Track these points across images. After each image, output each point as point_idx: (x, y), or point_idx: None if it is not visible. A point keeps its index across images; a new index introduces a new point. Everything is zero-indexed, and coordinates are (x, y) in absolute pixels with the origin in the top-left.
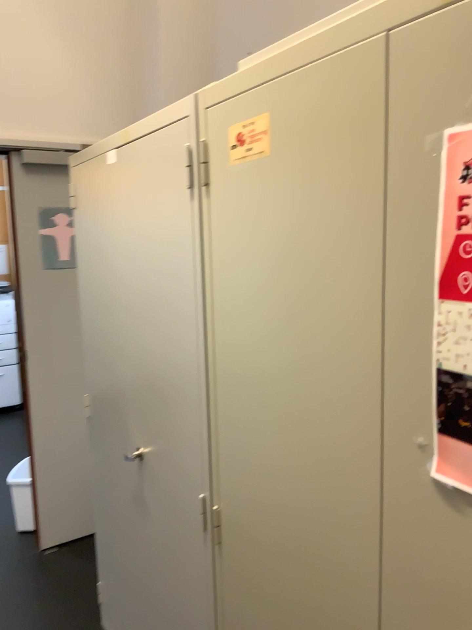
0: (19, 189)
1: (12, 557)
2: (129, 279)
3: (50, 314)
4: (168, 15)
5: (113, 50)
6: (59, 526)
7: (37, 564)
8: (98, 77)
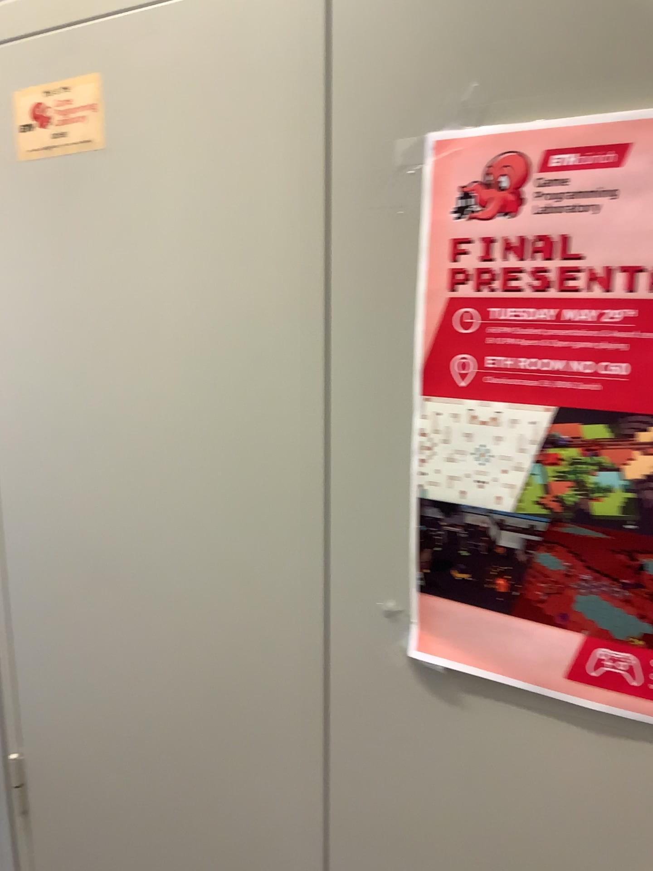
0: None
1: None
2: None
3: None
4: None
5: None
6: None
7: None
8: None
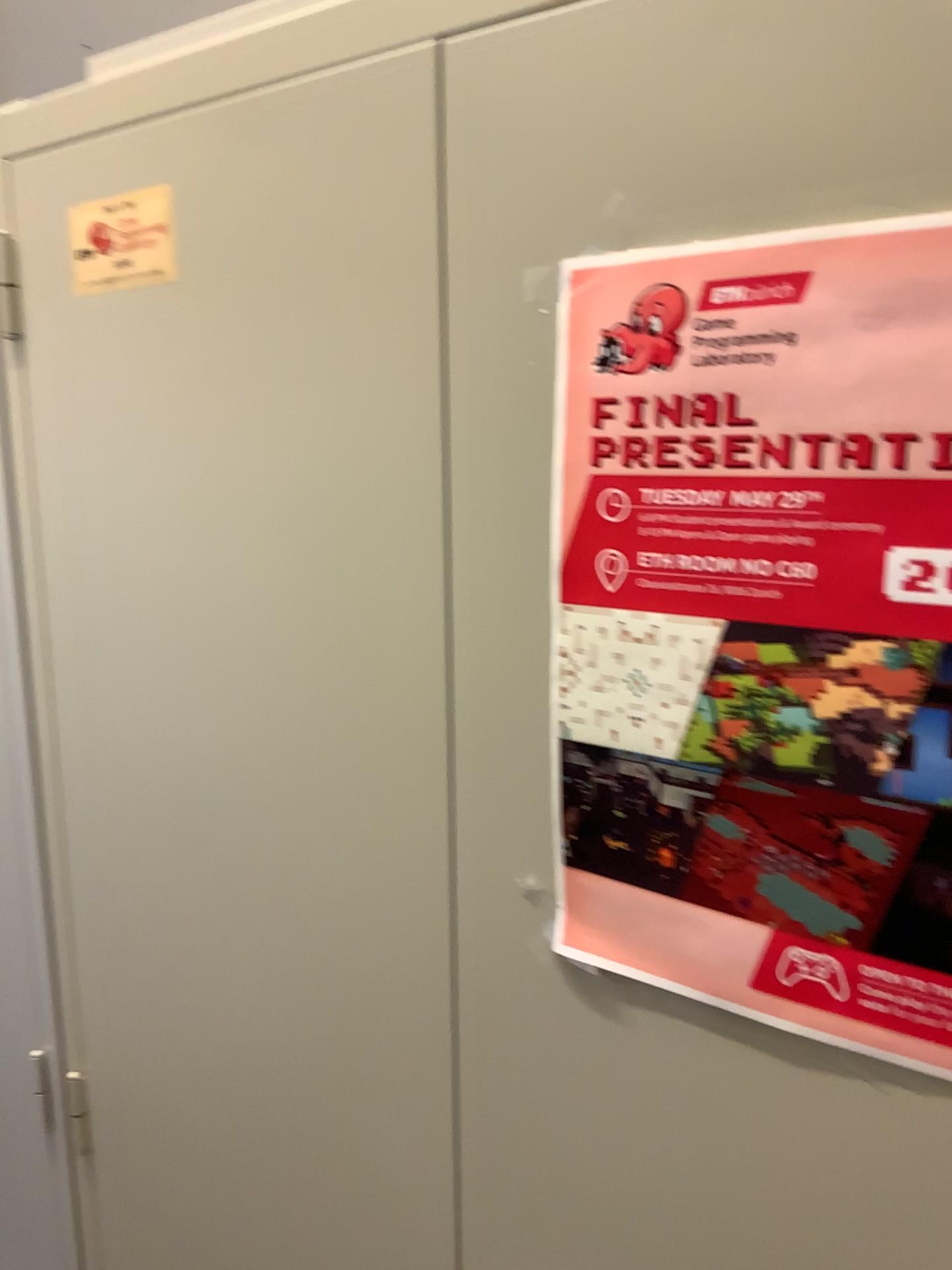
0: None
1: None
2: None
3: None
4: None
5: None
6: None
7: None
8: None
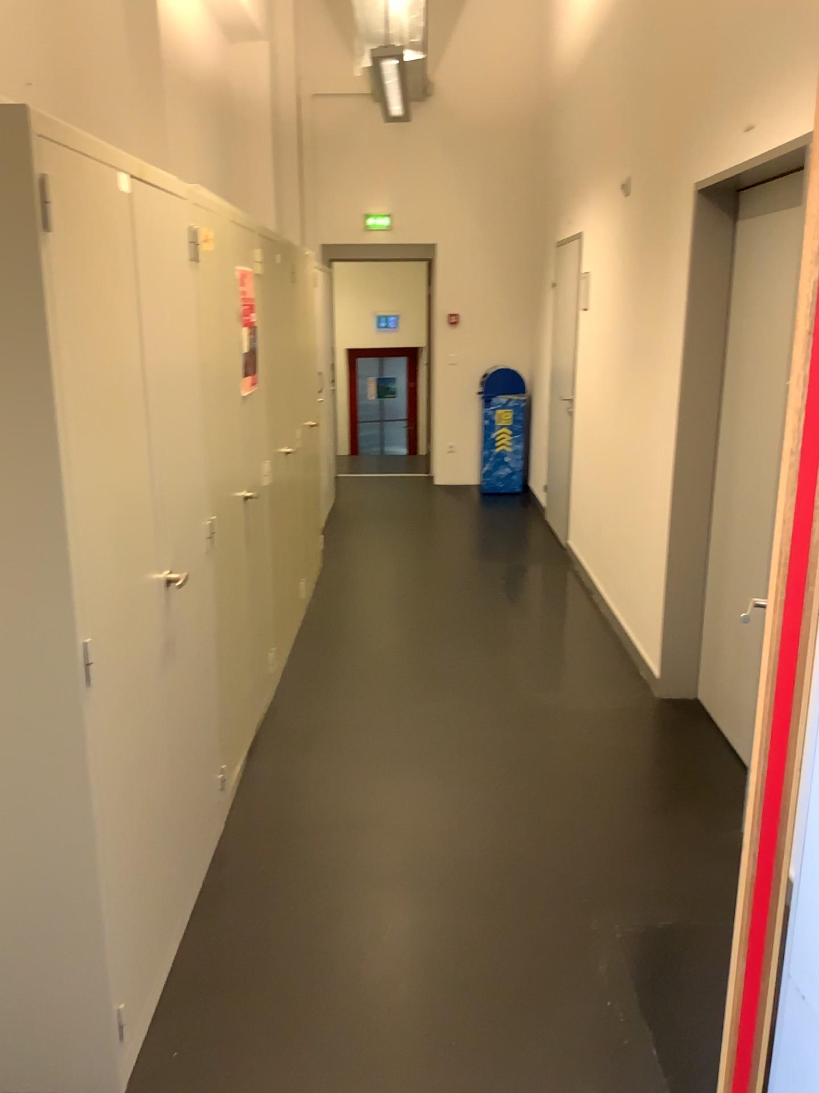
0: None
1: None
2: (150, 357)
3: None
4: None
5: None
6: None
7: None
8: None
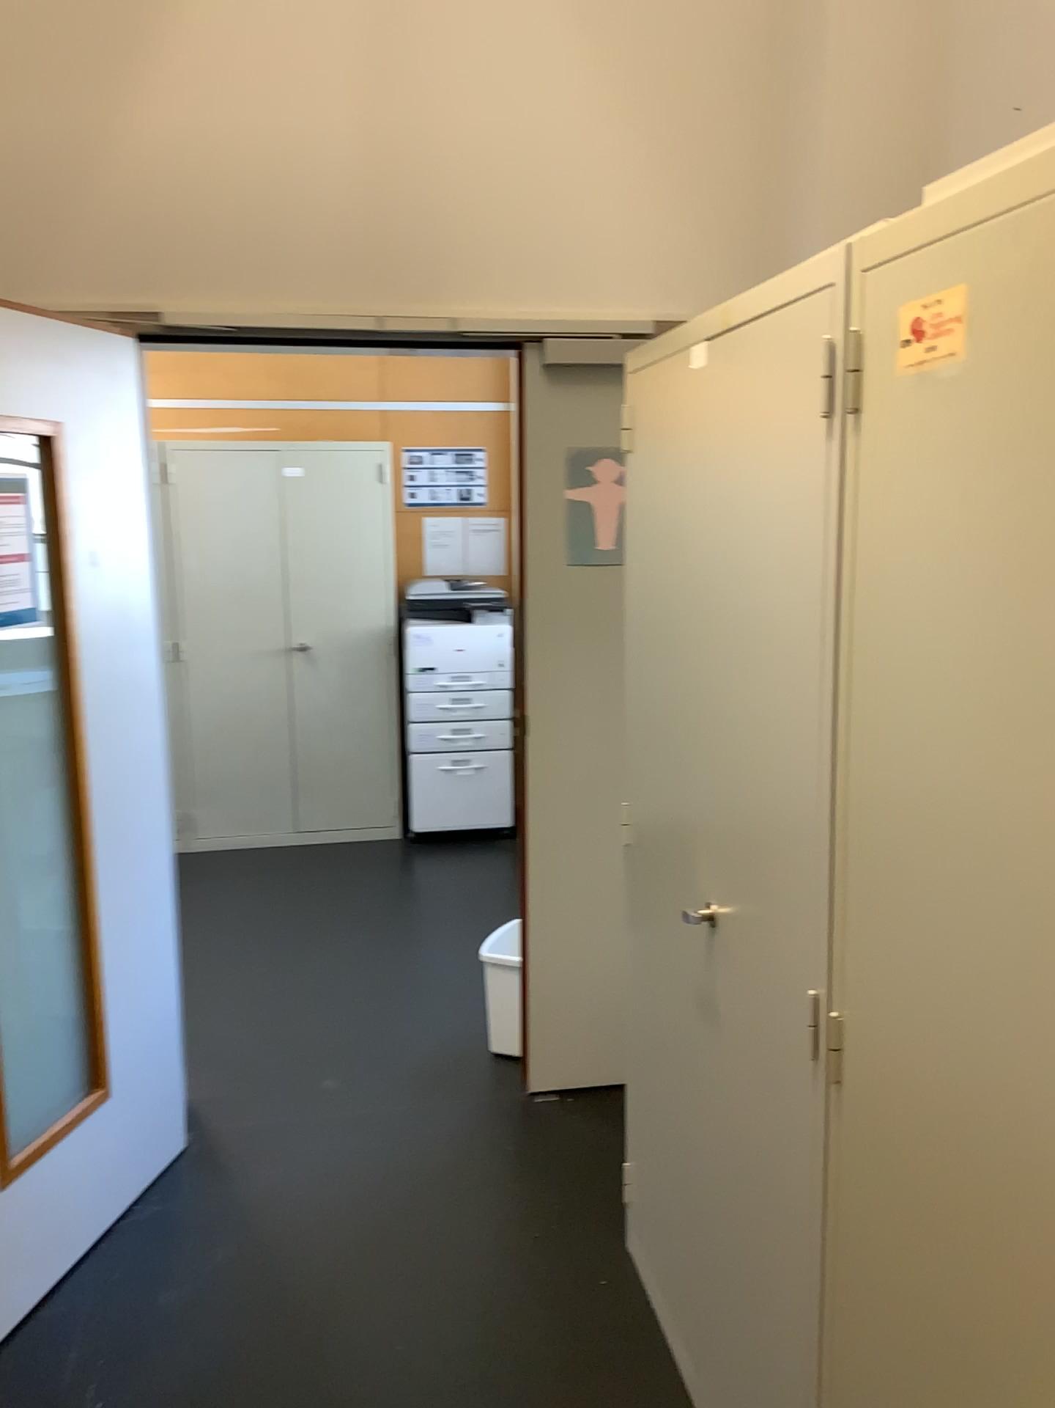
0: (533, 413)
1: (475, 1095)
2: (713, 586)
3: (573, 650)
4: (846, 46)
5: (730, 129)
6: (560, 1056)
7: (516, 1116)
8: (697, 184)
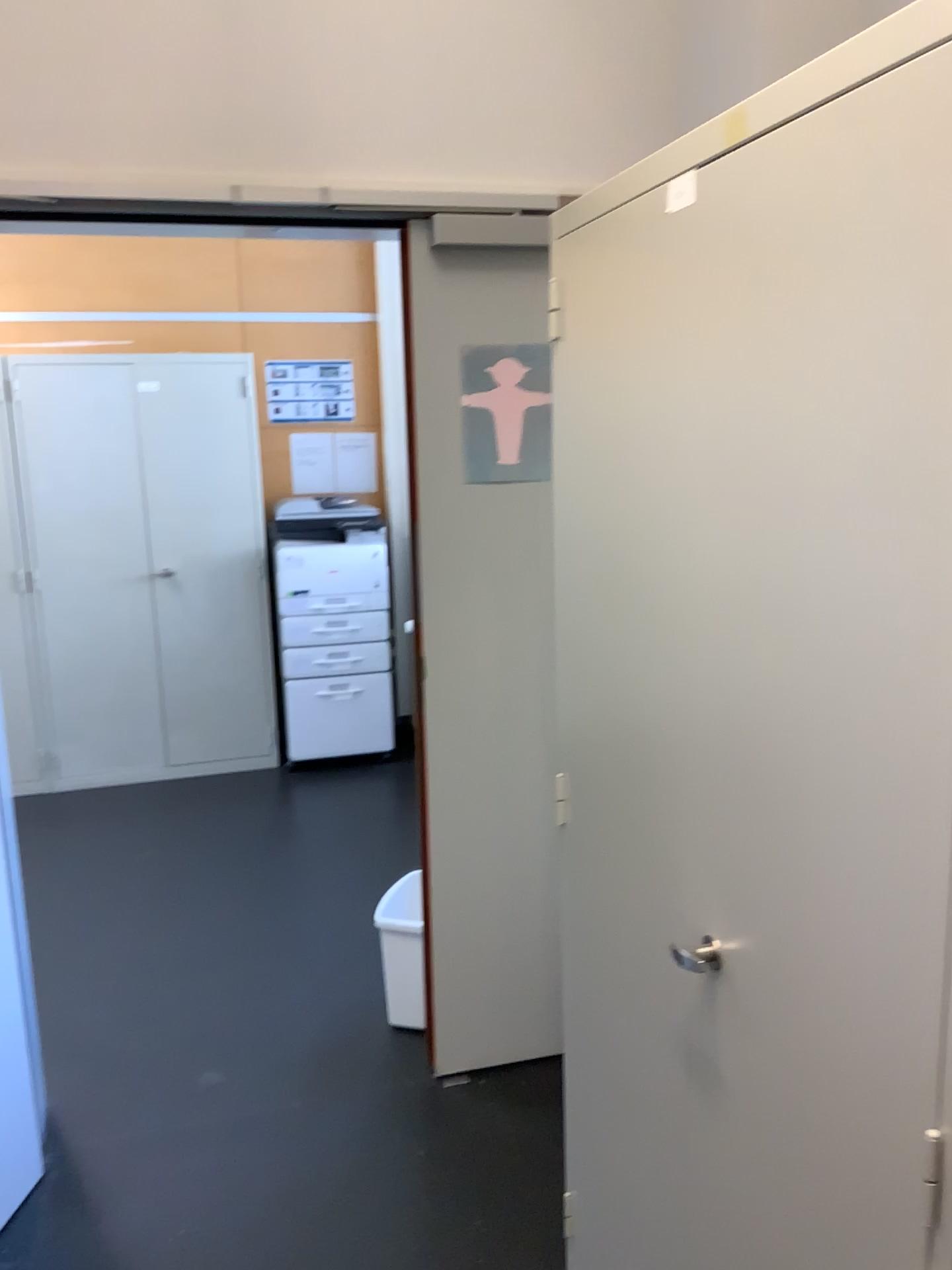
0: (422, 305)
1: (378, 1081)
2: (712, 513)
3: (475, 581)
4: None
5: None
6: (472, 1032)
7: (427, 1106)
8: (603, 36)
